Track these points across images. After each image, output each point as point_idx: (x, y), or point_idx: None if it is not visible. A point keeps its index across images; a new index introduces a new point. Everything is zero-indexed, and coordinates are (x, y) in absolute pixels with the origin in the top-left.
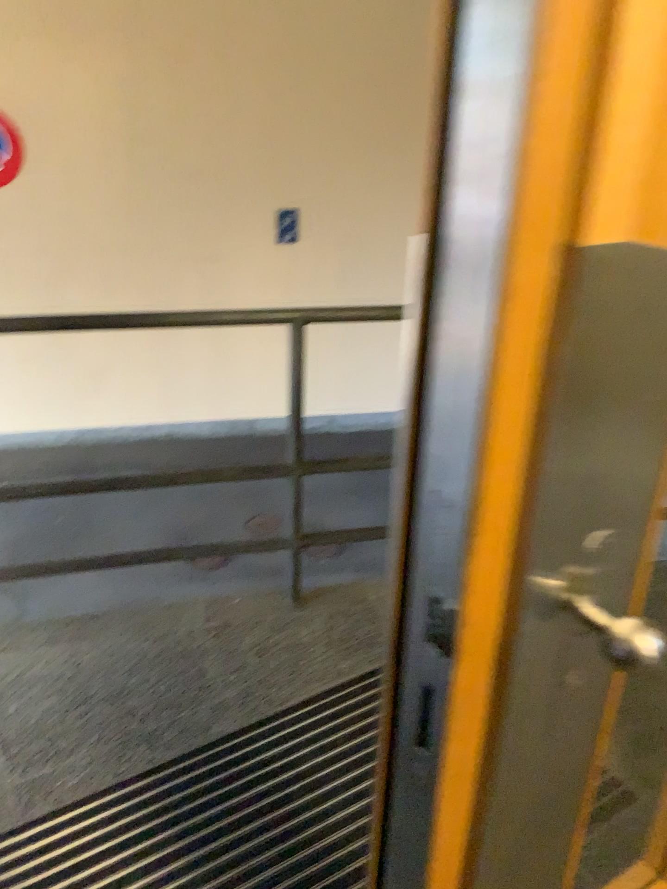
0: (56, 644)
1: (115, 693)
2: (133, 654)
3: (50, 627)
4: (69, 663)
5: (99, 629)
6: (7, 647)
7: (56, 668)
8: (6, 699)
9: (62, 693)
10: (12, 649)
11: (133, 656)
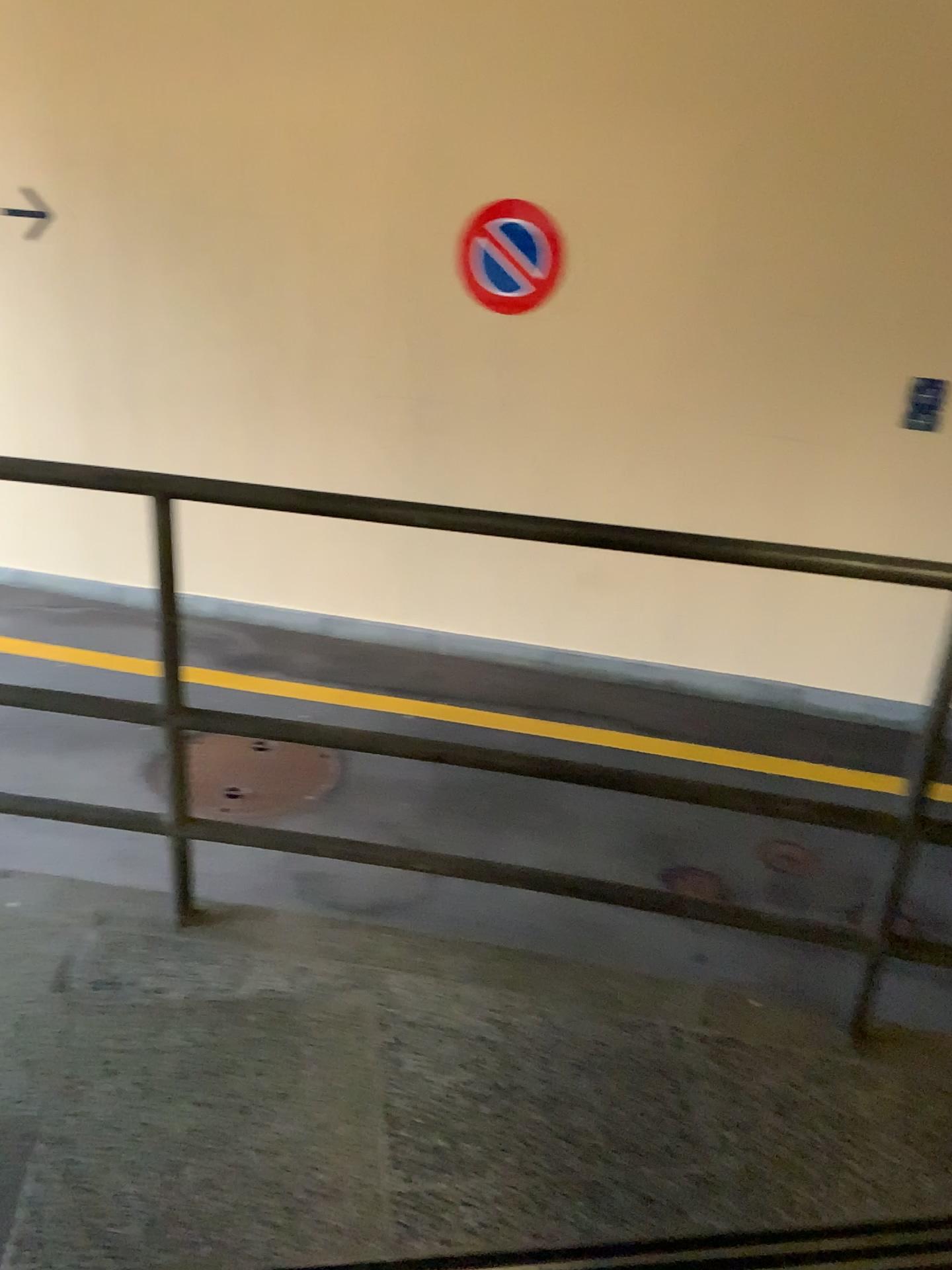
0: (475, 983)
1: (543, 1092)
2: (577, 1038)
3: (471, 954)
4: (488, 1021)
5: (536, 981)
6: (411, 966)
7: (469, 1021)
8: (398, 1046)
9: (471, 1064)
10: (417, 972)
11: (578, 1041)
